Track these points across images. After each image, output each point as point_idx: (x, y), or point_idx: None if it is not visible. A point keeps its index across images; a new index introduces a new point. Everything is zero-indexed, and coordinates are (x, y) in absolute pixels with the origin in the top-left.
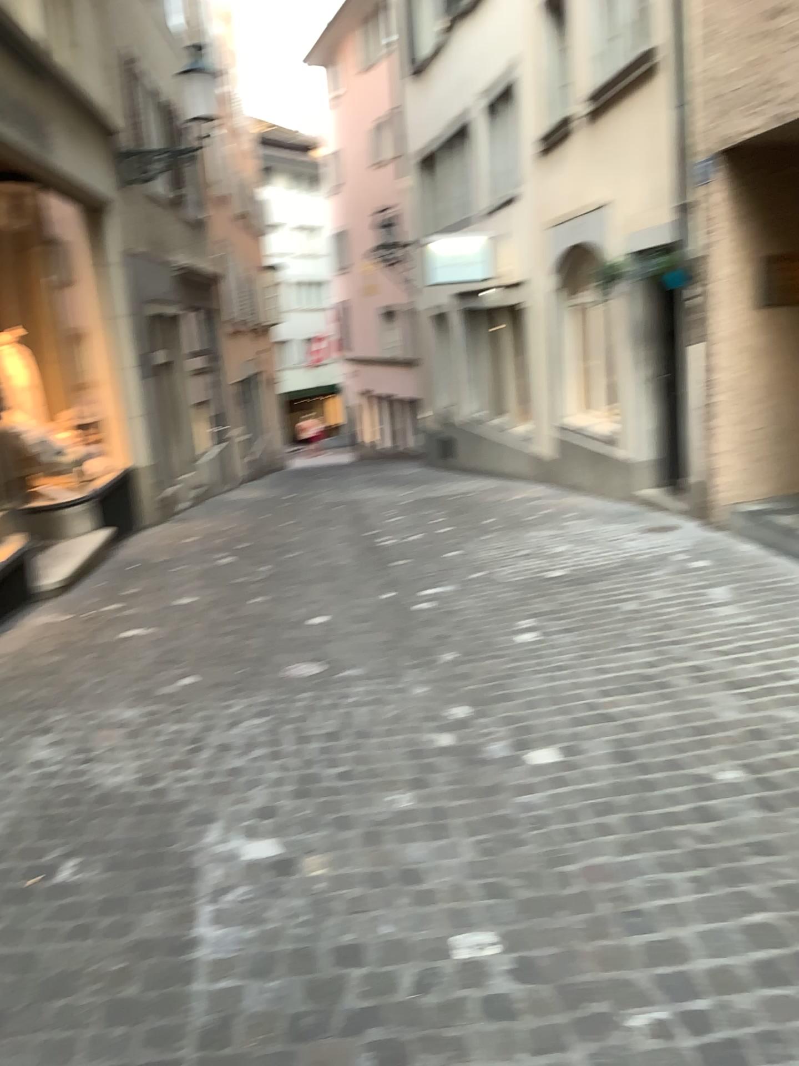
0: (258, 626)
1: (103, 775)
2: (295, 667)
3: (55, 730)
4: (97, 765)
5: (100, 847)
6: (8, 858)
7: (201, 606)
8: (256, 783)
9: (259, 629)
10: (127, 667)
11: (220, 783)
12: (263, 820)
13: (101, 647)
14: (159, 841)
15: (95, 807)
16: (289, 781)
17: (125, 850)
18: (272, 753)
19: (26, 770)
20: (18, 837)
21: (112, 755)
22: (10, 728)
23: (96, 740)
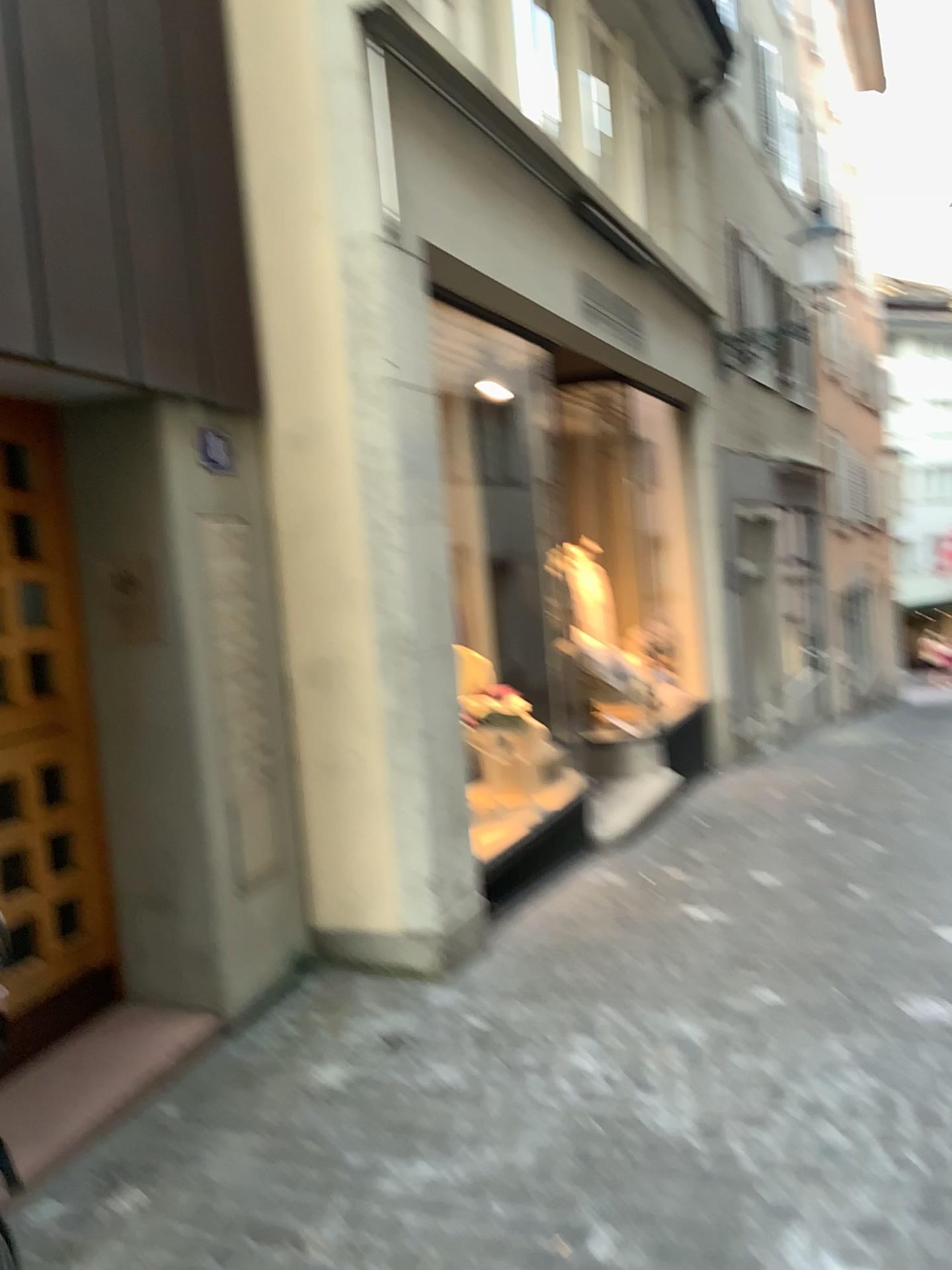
0: (866, 932)
1: (655, 1112)
2: (918, 1004)
3: (602, 1033)
4: (648, 1094)
5: (646, 1220)
6: (537, 1202)
7: (789, 891)
8: (861, 1180)
9: (867, 935)
10: (691, 962)
11: (808, 1165)
12: (870, 1246)
13: (661, 928)
14: (722, 1235)
15: (643, 1157)
16: (911, 1190)
17: (678, 1236)
18: (885, 1136)
19: (565, 1082)
20: (550, 1175)
21: (667, 1084)
22: (552, 1018)
23: (649, 1058)
